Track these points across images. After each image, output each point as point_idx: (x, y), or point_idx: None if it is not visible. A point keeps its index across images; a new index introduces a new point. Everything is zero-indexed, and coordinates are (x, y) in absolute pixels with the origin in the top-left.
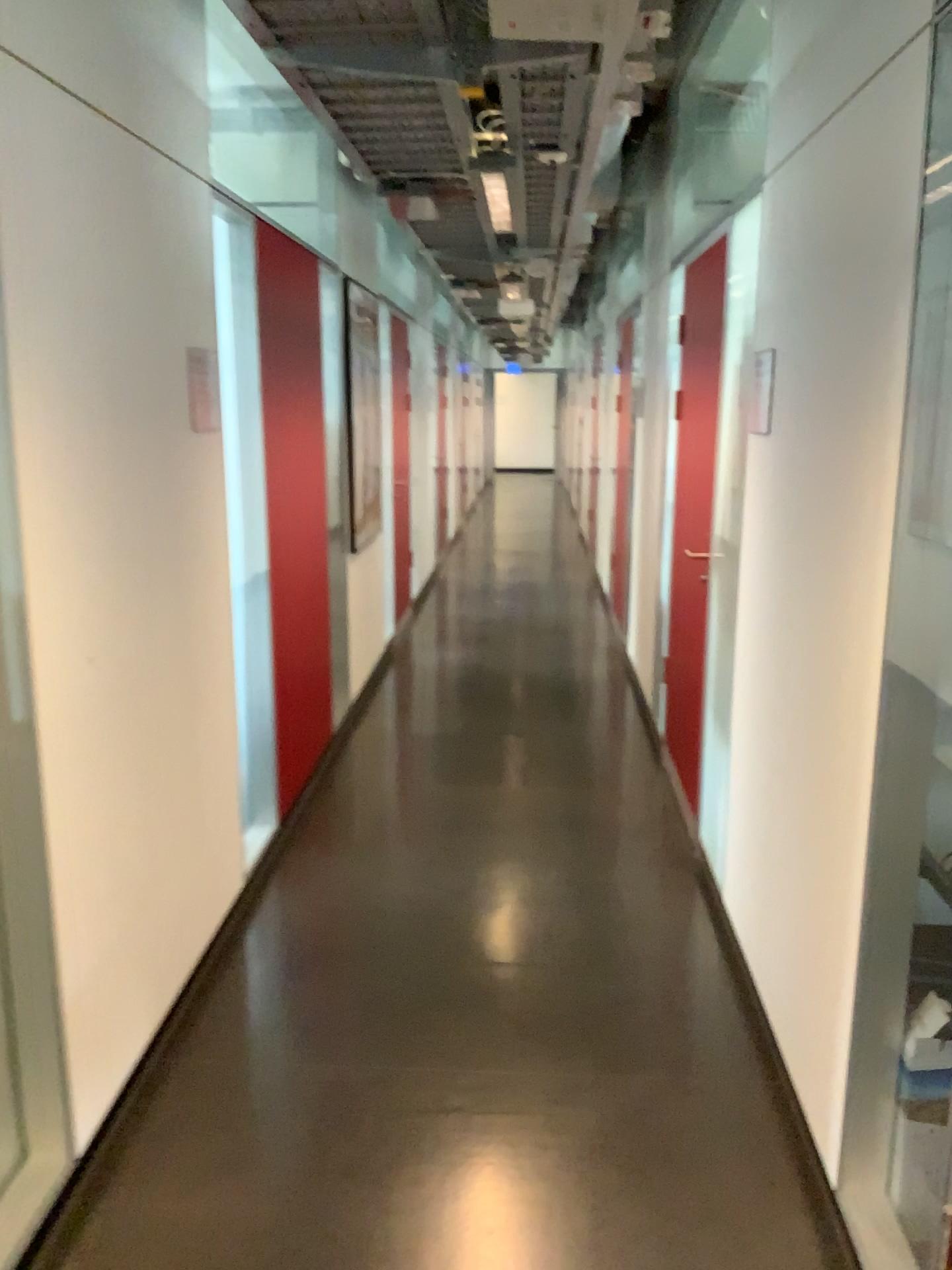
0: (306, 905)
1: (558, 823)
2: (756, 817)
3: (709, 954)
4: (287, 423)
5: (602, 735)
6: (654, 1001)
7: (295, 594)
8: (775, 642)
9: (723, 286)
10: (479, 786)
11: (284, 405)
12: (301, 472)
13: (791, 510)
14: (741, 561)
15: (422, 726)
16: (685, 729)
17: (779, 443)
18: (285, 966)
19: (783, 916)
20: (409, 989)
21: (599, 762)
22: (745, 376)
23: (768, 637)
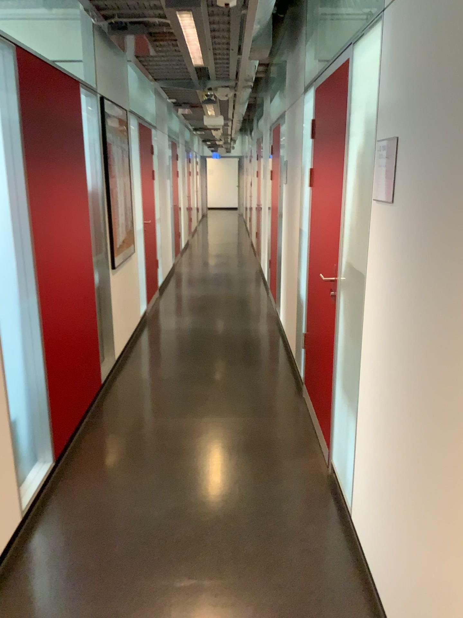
0: (67, 529)
1: (241, 446)
2: (384, 489)
3: (345, 565)
4: (52, 192)
5: (266, 376)
6: (309, 616)
7: (64, 307)
8: (402, 366)
9: (347, 96)
10: (191, 419)
11: (48, 181)
12: (65, 225)
13: (418, 267)
14: (365, 292)
15: (158, 374)
16: (319, 384)
17: (406, 212)
18: (43, 592)
19: (413, 585)
20: (132, 613)
21: (265, 397)
22: (366, 159)
23: (395, 361)
